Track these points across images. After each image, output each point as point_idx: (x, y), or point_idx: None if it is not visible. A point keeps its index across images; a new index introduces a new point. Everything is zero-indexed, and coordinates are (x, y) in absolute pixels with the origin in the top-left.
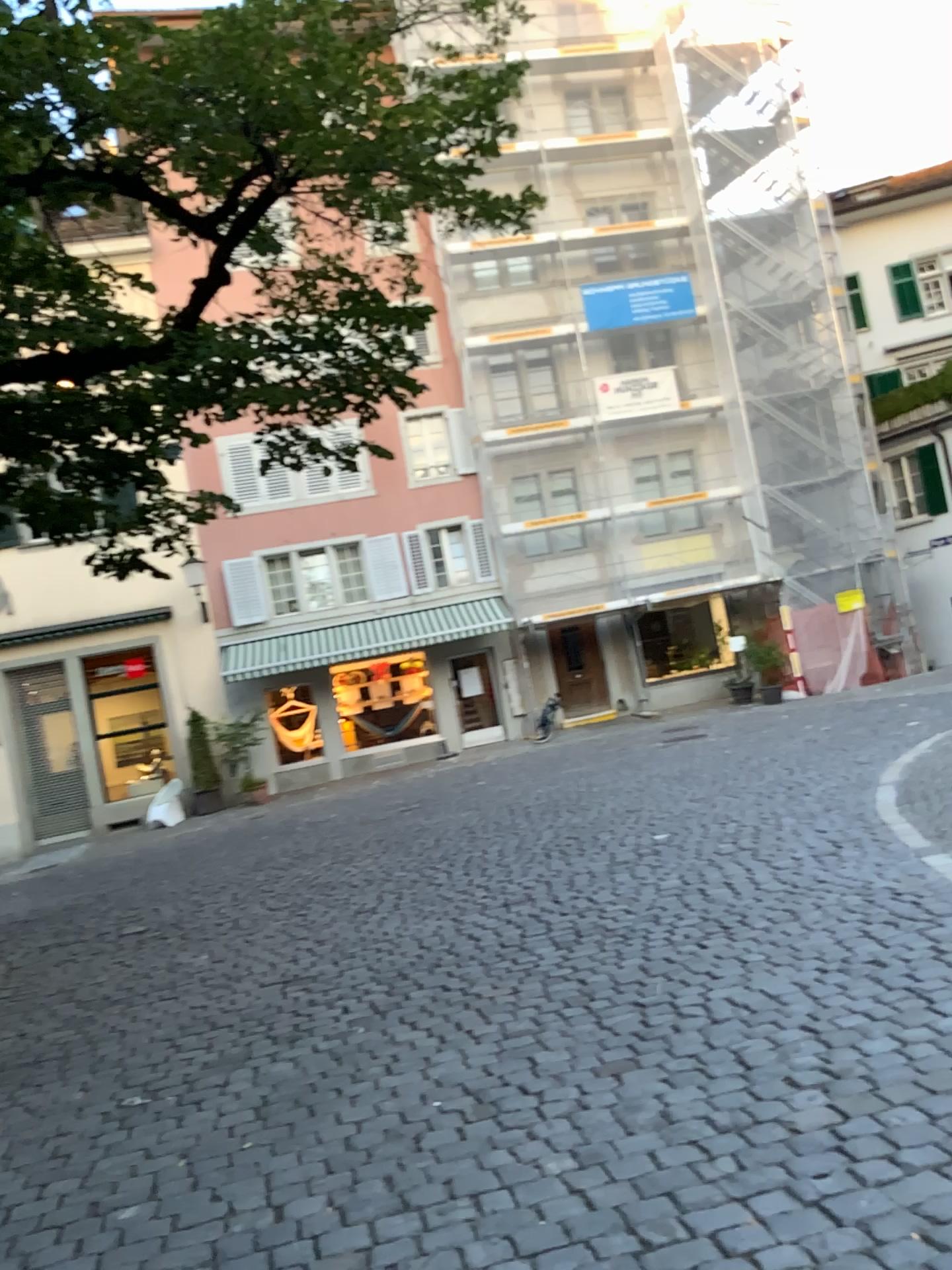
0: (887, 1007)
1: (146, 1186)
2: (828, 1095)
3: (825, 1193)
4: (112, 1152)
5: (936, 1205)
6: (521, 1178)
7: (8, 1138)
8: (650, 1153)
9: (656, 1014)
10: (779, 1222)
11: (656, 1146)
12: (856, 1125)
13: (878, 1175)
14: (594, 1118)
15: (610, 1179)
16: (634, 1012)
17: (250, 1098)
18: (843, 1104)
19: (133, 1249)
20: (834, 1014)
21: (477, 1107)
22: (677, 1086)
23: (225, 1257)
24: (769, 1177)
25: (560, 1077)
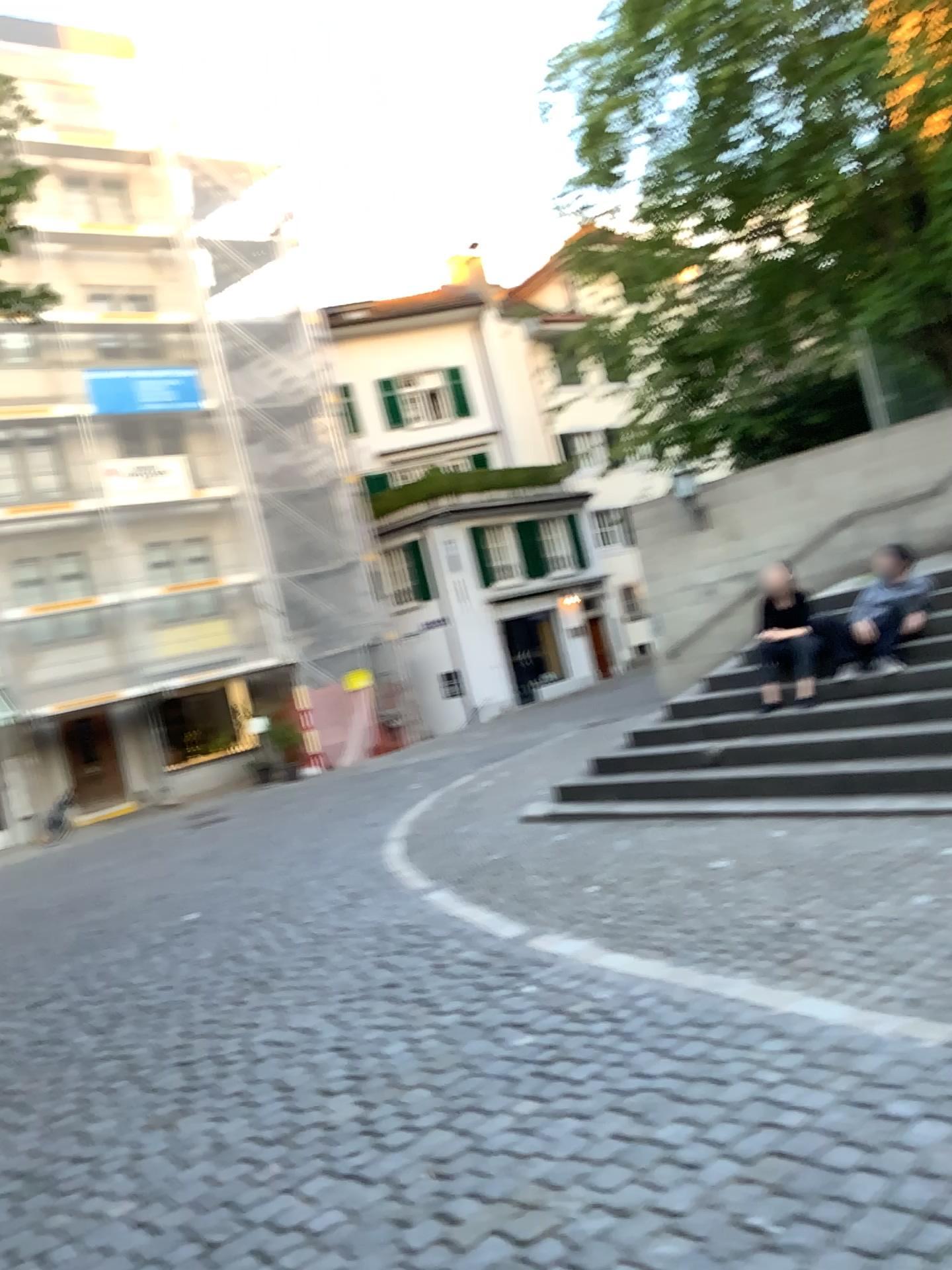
0: (401, 1017)
1: None
2: (356, 1093)
3: (358, 1163)
4: None
5: (442, 1148)
6: (84, 1229)
7: None
8: (207, 1175)
9: (200, 1068)
10: (322, 1193)
11: (211, 1169)
12: (380, 1108)
13: (398, 1139)
14: (150, 1163)
15: (171, 1206)
16: (178, 1070)
17: None
18: (369, 1096)
19: None
20: (358, 1032)
21: (28, 1185)
22: (226, 1119)
23: None
24: (312, 1164)
25: (112, 1139)
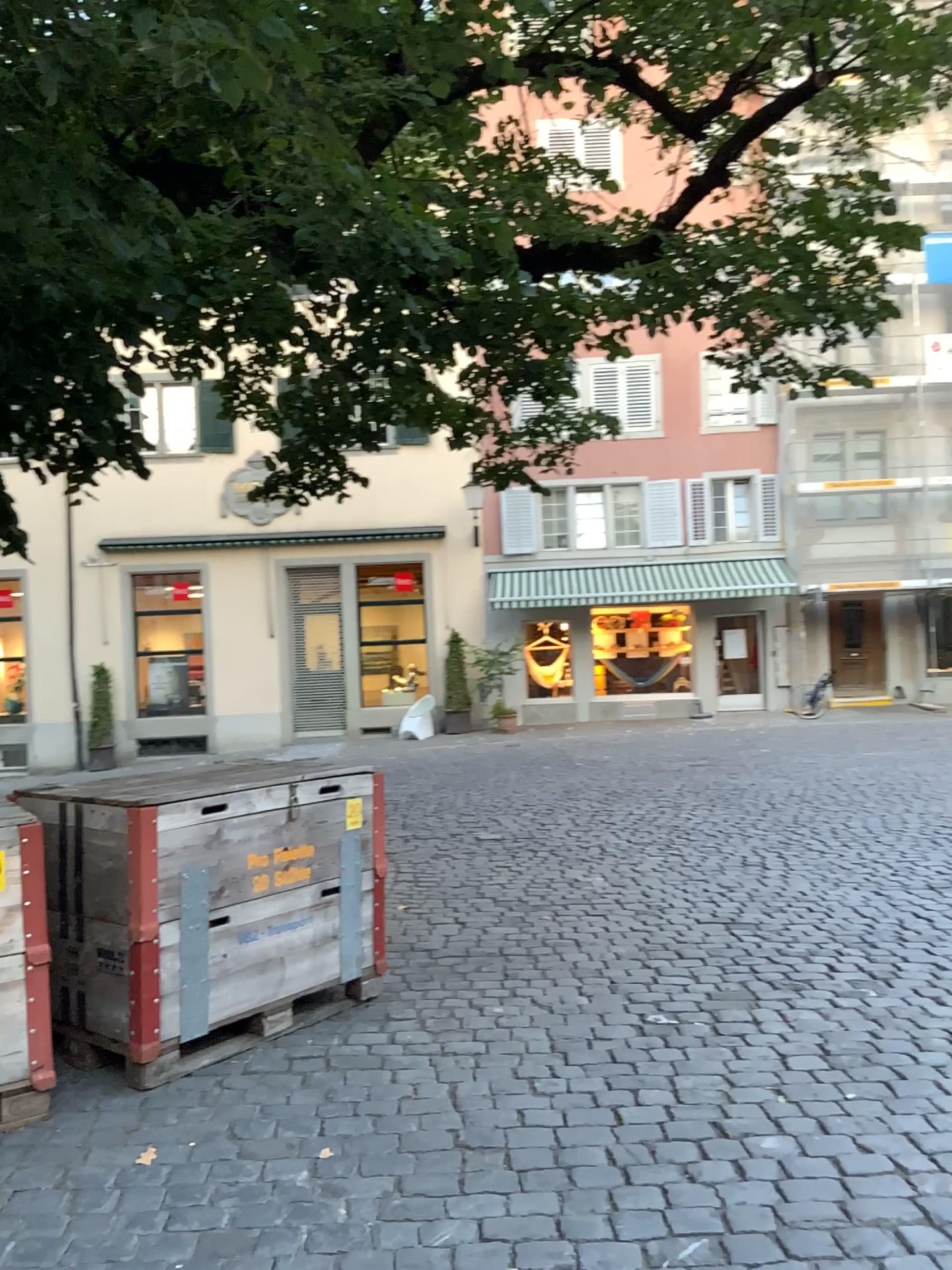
0: None
1: (763, 1119)
2: None
3: None
4: (685, 1073)
5: None
6: None
7: (549, 1032)
8: None
9: None
10: None
11: None
12: None
13: None
14: None
15: None
16: None
17: (803, 1045)
18: None
19: (807, 1188)
20: None
21: None
22: None
23: (941, 1225)
24: None
25: None
